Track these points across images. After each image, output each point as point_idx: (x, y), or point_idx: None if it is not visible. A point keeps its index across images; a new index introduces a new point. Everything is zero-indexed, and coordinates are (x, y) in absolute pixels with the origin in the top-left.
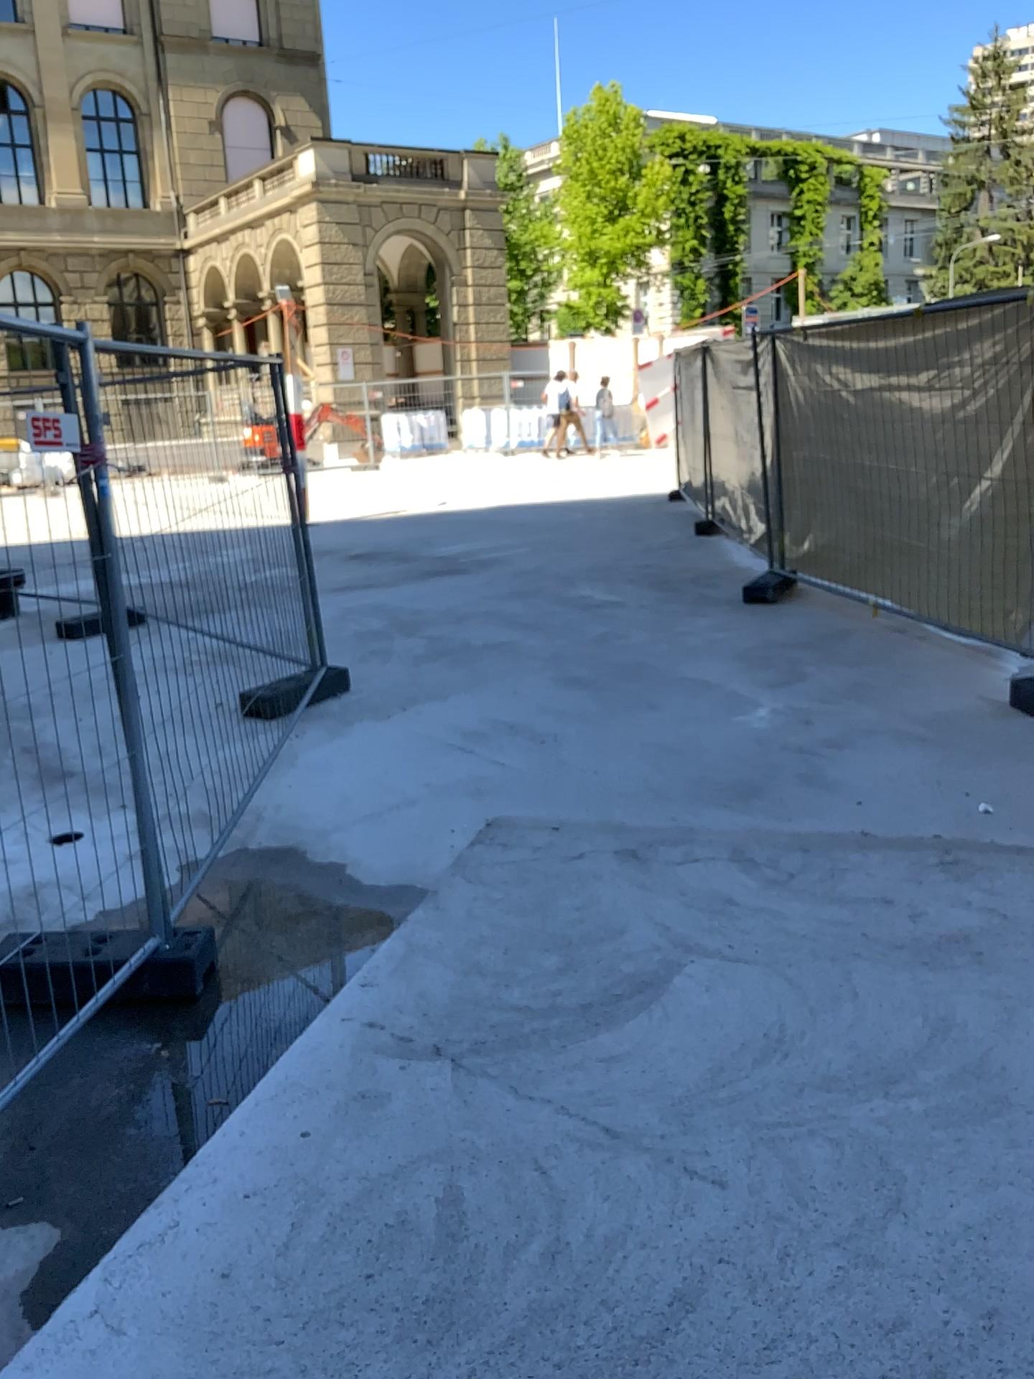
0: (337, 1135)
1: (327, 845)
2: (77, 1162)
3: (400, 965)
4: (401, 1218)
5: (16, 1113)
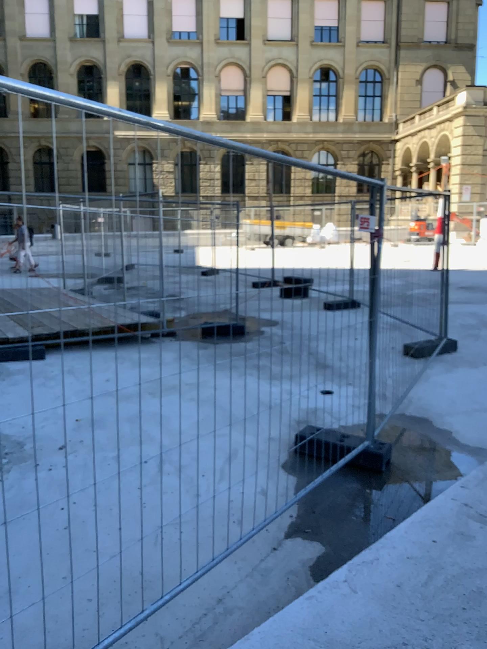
0: (447, 542)
1: (443, 418)
2: (332, 519)
3: (479, 480)
4: (478, 585)
5: (309, 493)
